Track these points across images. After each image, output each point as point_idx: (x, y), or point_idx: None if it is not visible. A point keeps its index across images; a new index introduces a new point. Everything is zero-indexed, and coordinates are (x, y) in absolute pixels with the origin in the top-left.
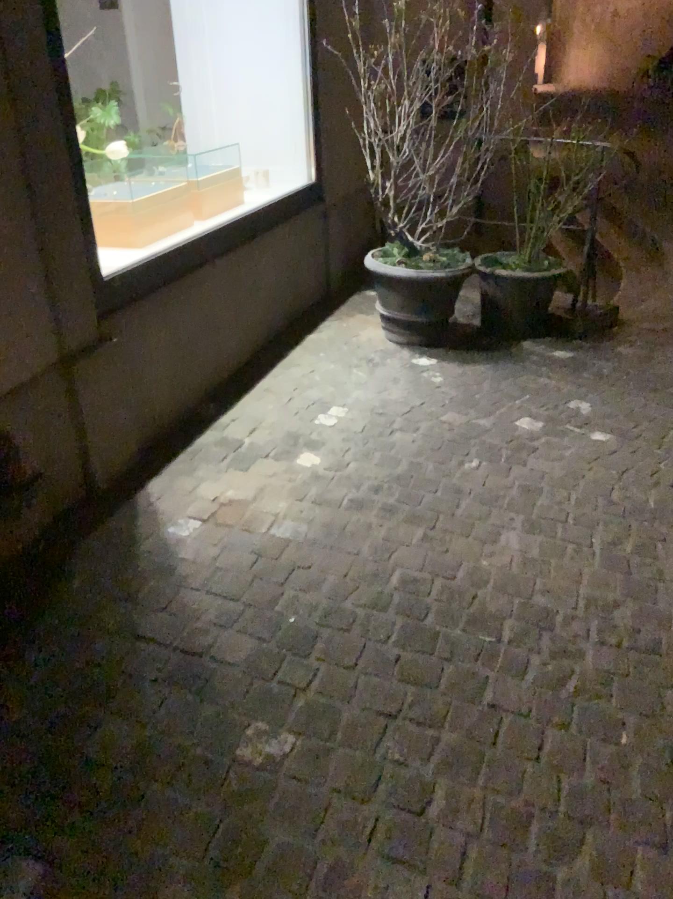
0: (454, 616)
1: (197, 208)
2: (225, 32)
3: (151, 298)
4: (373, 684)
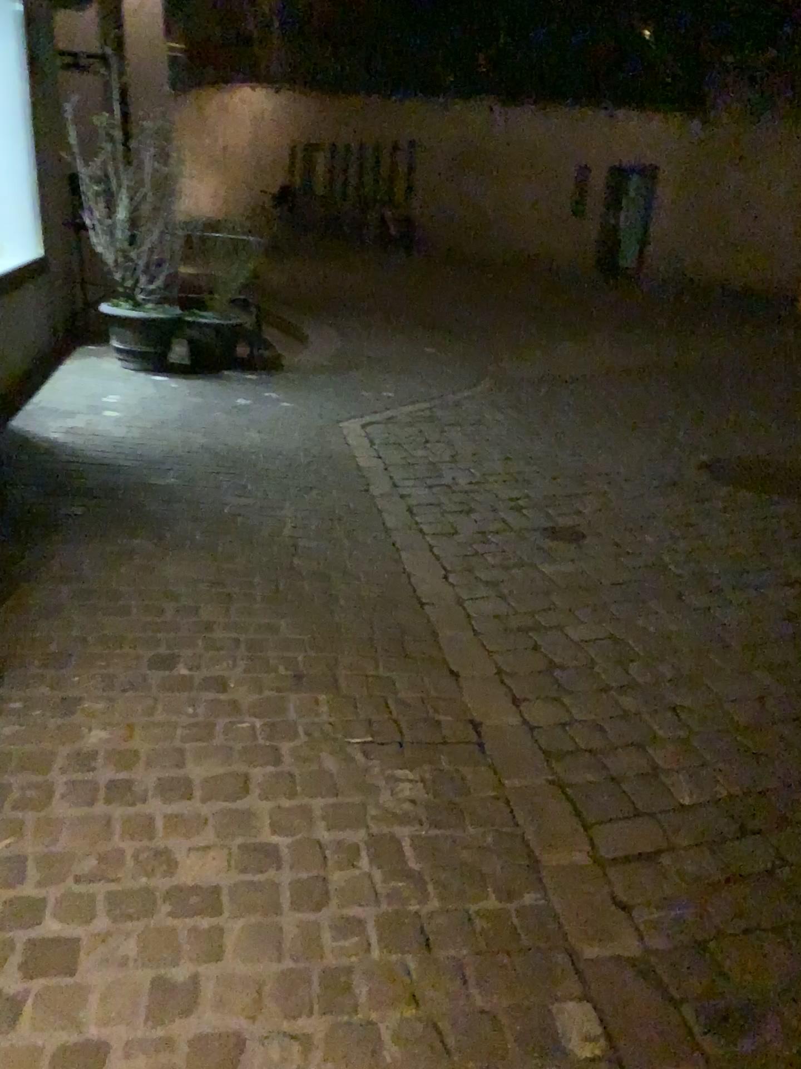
0: (234, 448)
1: None
2: None
3: None
4: (205, 463)
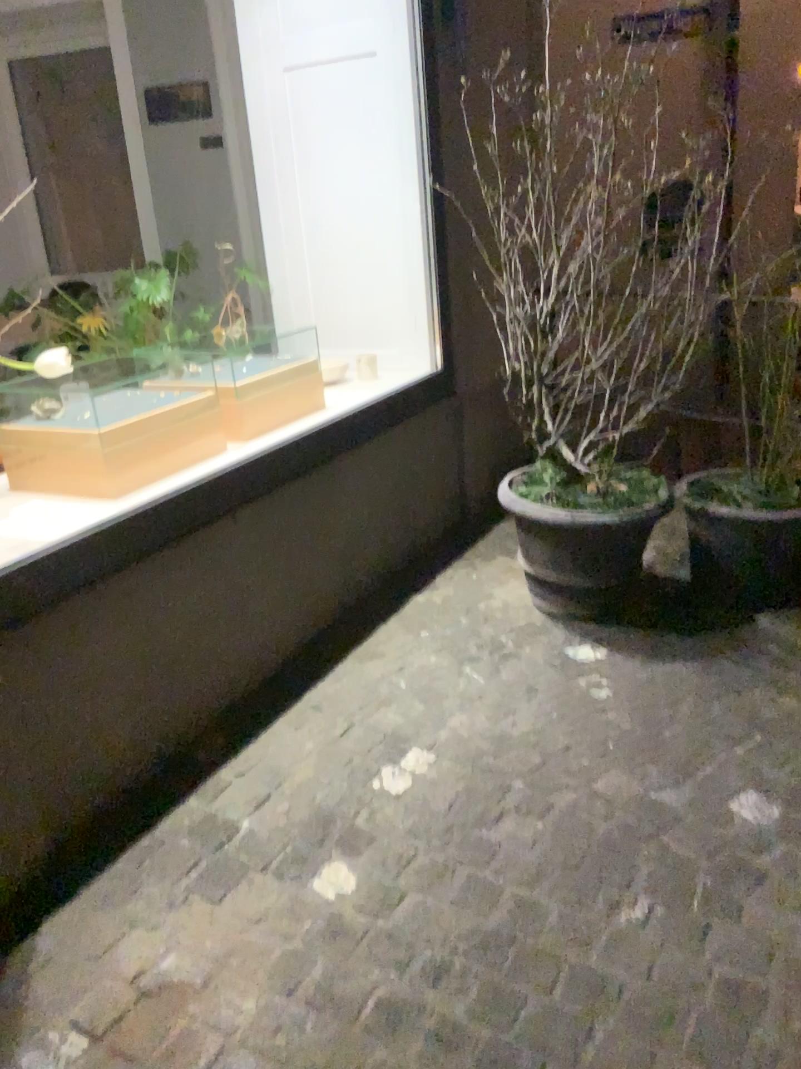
0: None
1: (227, 426)
2: (318, 170)
3: (91, 594)
4: None
